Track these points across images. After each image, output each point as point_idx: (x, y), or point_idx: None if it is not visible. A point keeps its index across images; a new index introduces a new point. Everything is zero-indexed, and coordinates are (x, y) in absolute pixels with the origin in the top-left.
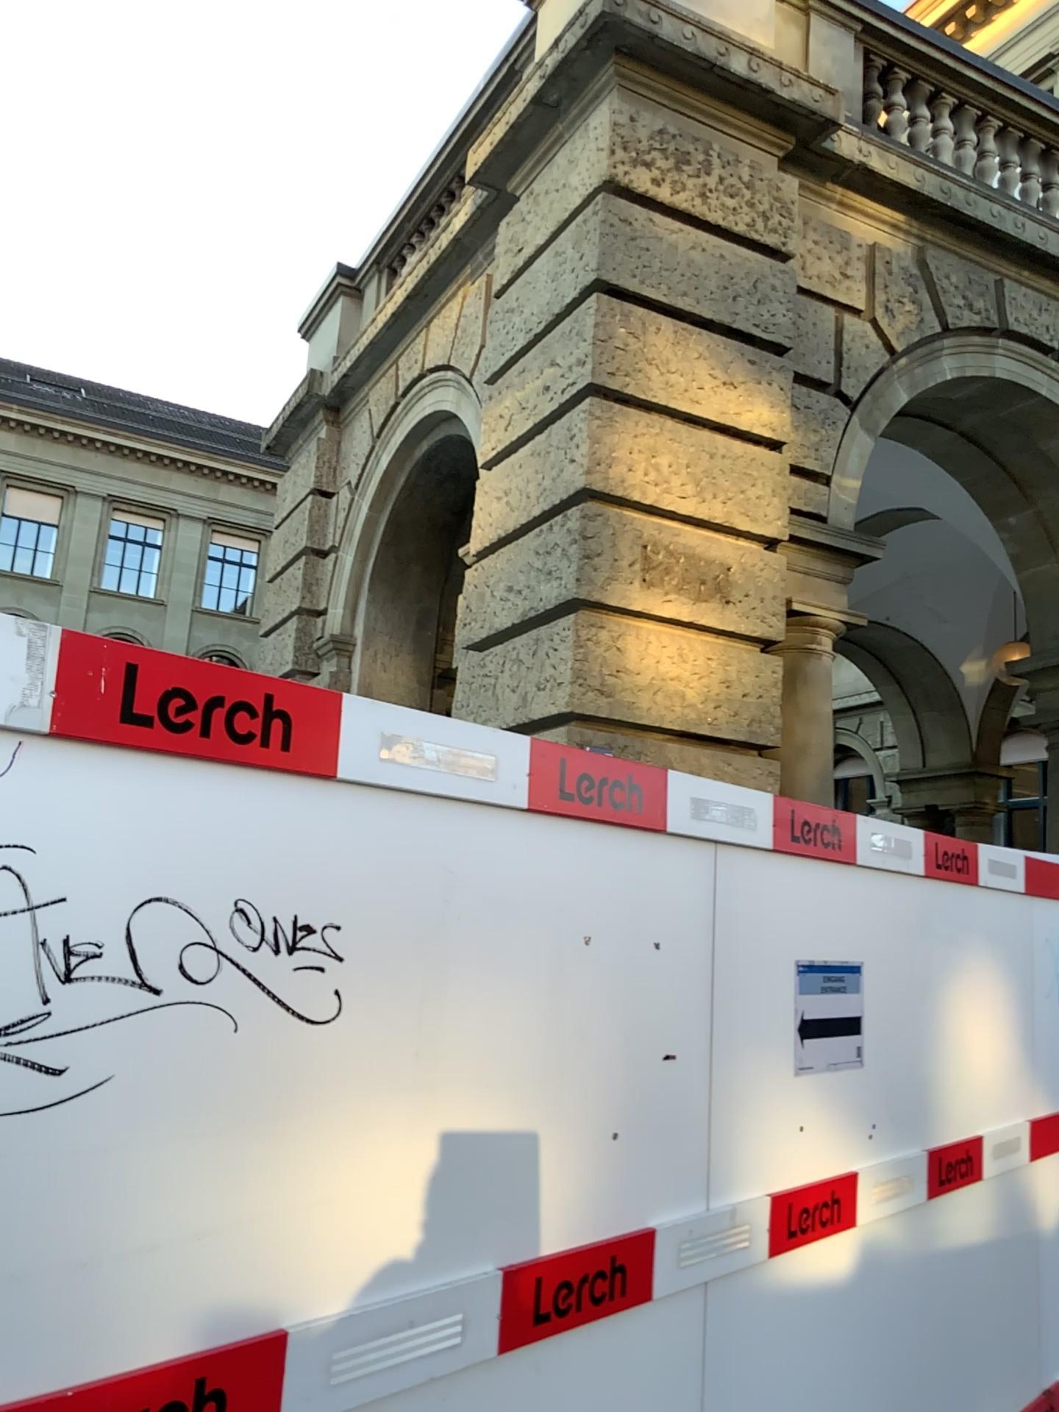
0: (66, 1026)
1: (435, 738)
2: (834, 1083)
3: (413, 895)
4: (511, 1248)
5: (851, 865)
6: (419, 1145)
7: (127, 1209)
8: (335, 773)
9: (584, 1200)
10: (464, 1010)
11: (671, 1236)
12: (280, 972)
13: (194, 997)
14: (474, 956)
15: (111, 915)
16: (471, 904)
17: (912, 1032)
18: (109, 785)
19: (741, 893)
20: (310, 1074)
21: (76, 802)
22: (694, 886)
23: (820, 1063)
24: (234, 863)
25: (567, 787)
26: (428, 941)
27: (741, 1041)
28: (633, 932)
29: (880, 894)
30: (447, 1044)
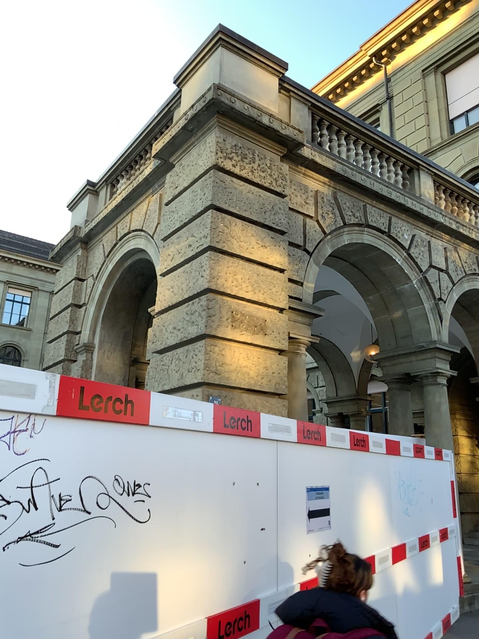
0: (60, 528)
1: (180, 407)
2: (320, 536)
3: (173, 469)
4: (208, 609)
5: (324, 447)
6: (177, 569)
7: (80, 599)
8: (148, 423)
9: (233, 589)
10: (191, 513)
11: (264, 602)
12: (130, 502)
13: (101, 514)
14: (194, 492)
15: (75, 484)
16: (193, 471)
17: (347, 513)
18: (74, 433)
19: (285, 460)
20: (140, 542)
21: (64, 441)
22: (269, 459)
23: (315, 528)
24: (114, 460)
25: (225, 422)
26: (179, 486)
27: (287, 520)
28: (249, 478)
29: (334, 458)
30: (185, 528)
